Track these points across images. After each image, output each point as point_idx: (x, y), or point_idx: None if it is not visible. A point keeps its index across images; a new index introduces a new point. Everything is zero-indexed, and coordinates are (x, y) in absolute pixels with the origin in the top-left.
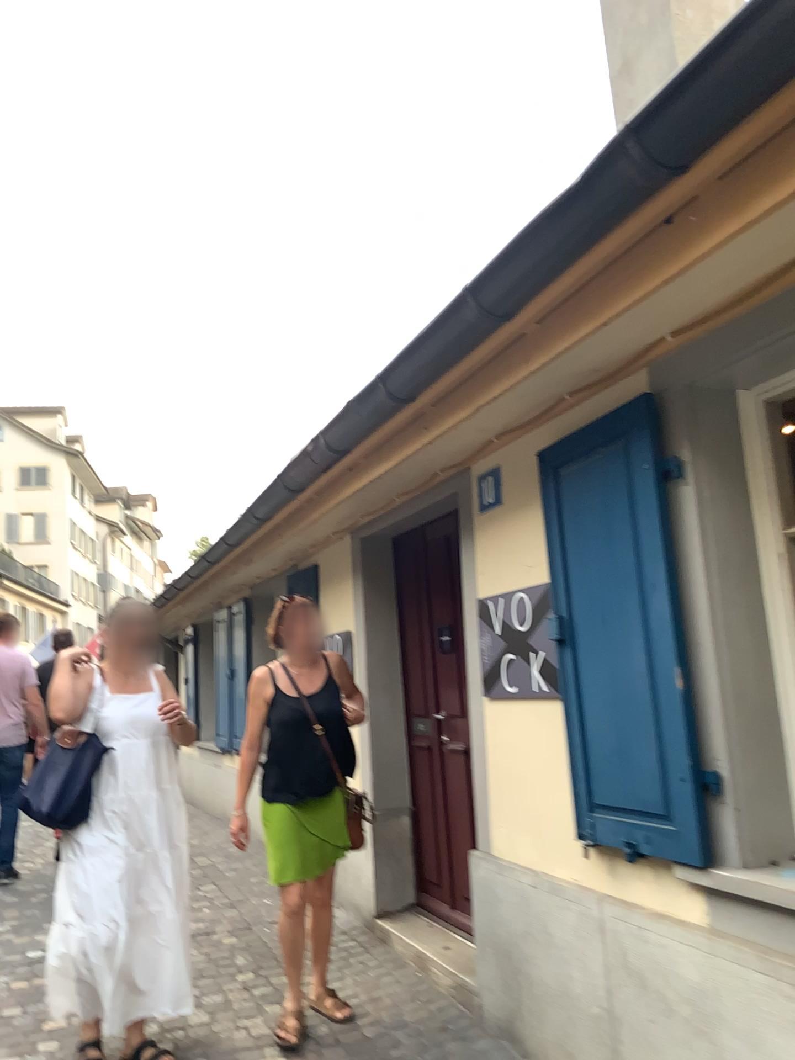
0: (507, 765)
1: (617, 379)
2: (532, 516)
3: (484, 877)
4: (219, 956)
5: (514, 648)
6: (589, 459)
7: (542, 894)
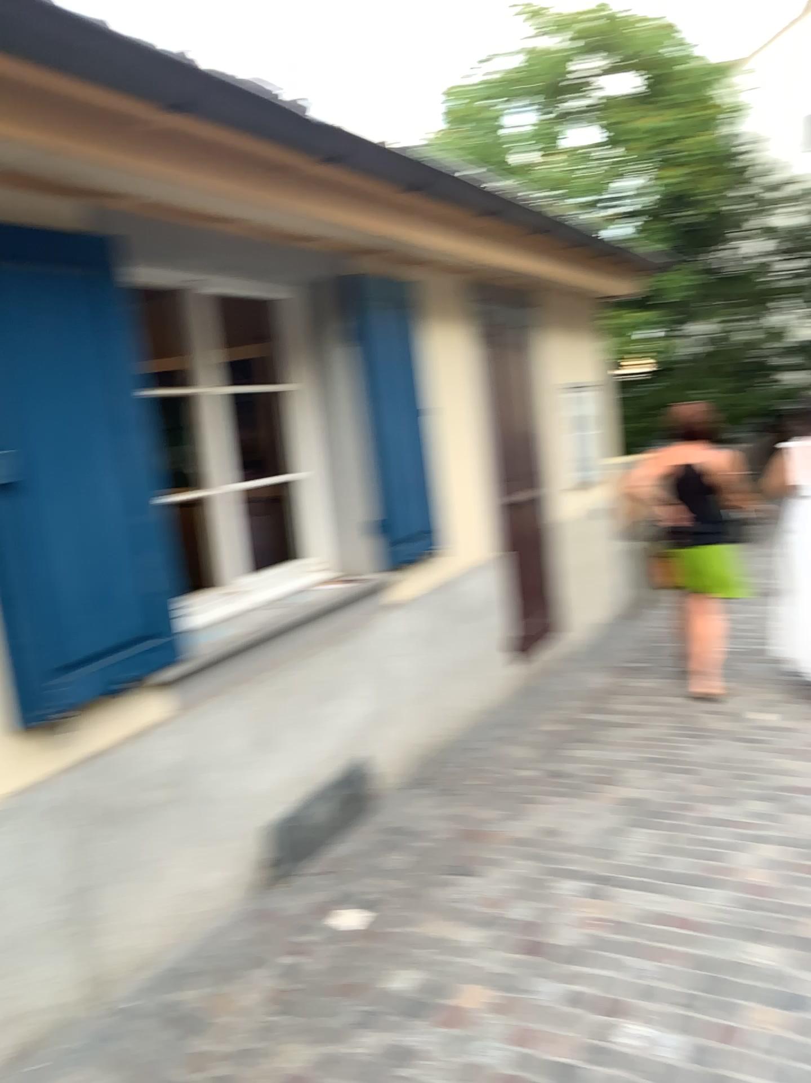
0: None
1: (63, 199)
2: None
3: None
4: None
5: None
6: (30, 269)
7: None
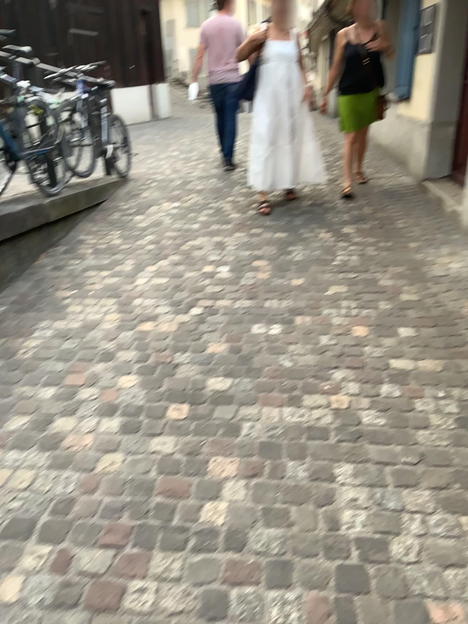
0: None
1: None
2: None
3: None
4: (335, 189)
5: None
6: None
7: None
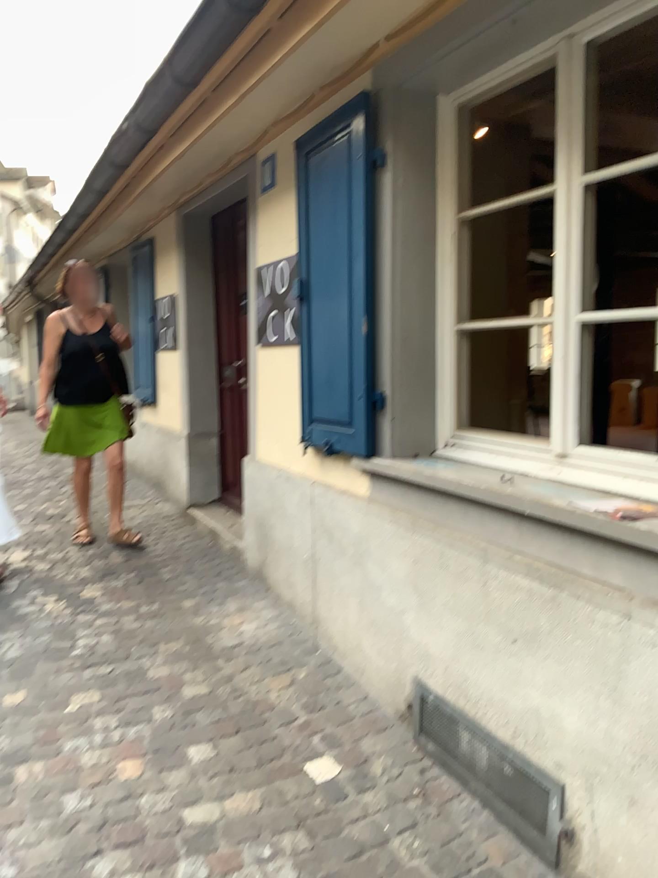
0: (266, 394)
1: (350, 78)
2: (292, 196)
3: (250, 475)
4: (66, 530)
5: (275, 305)
6: (327, 147)
7: (281, 484)
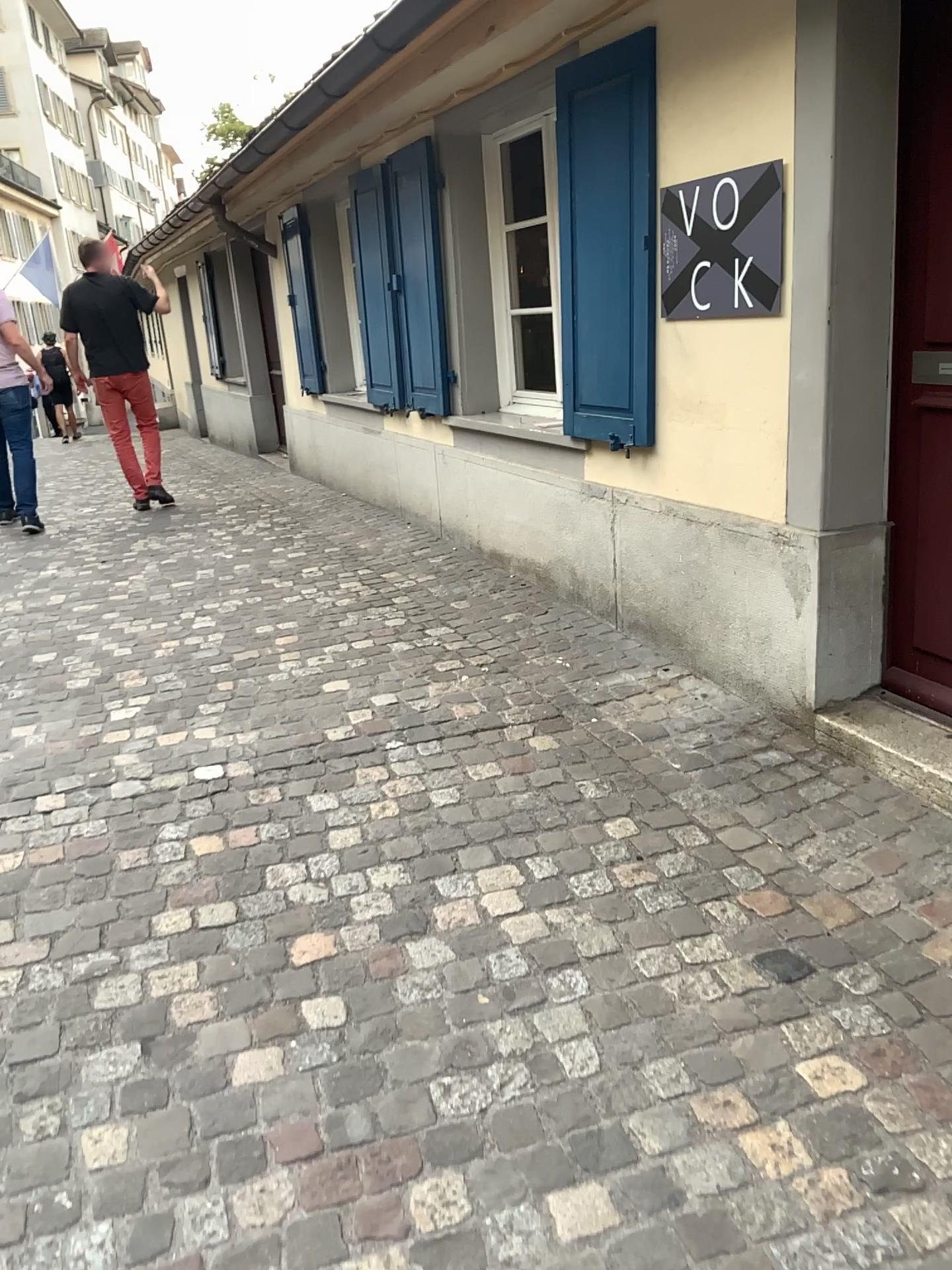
0: None
1: None
2: None
3: None
4: (548, 784)
5: None
6: None
7: None
